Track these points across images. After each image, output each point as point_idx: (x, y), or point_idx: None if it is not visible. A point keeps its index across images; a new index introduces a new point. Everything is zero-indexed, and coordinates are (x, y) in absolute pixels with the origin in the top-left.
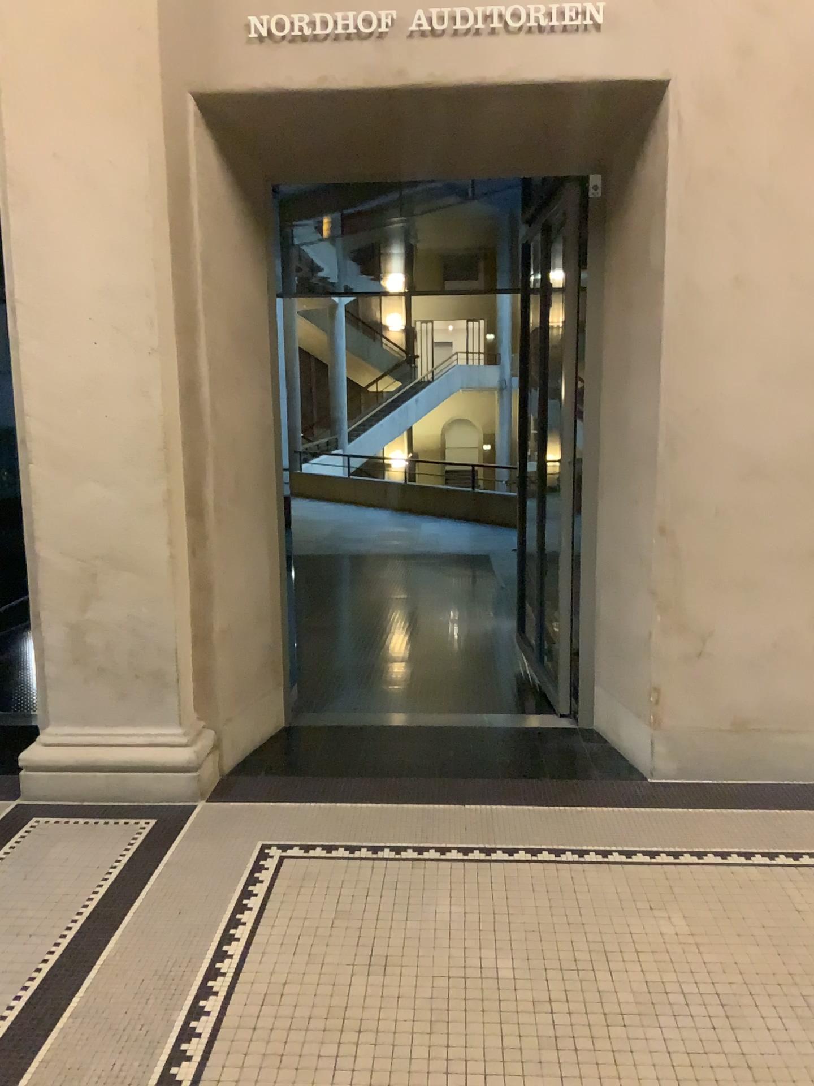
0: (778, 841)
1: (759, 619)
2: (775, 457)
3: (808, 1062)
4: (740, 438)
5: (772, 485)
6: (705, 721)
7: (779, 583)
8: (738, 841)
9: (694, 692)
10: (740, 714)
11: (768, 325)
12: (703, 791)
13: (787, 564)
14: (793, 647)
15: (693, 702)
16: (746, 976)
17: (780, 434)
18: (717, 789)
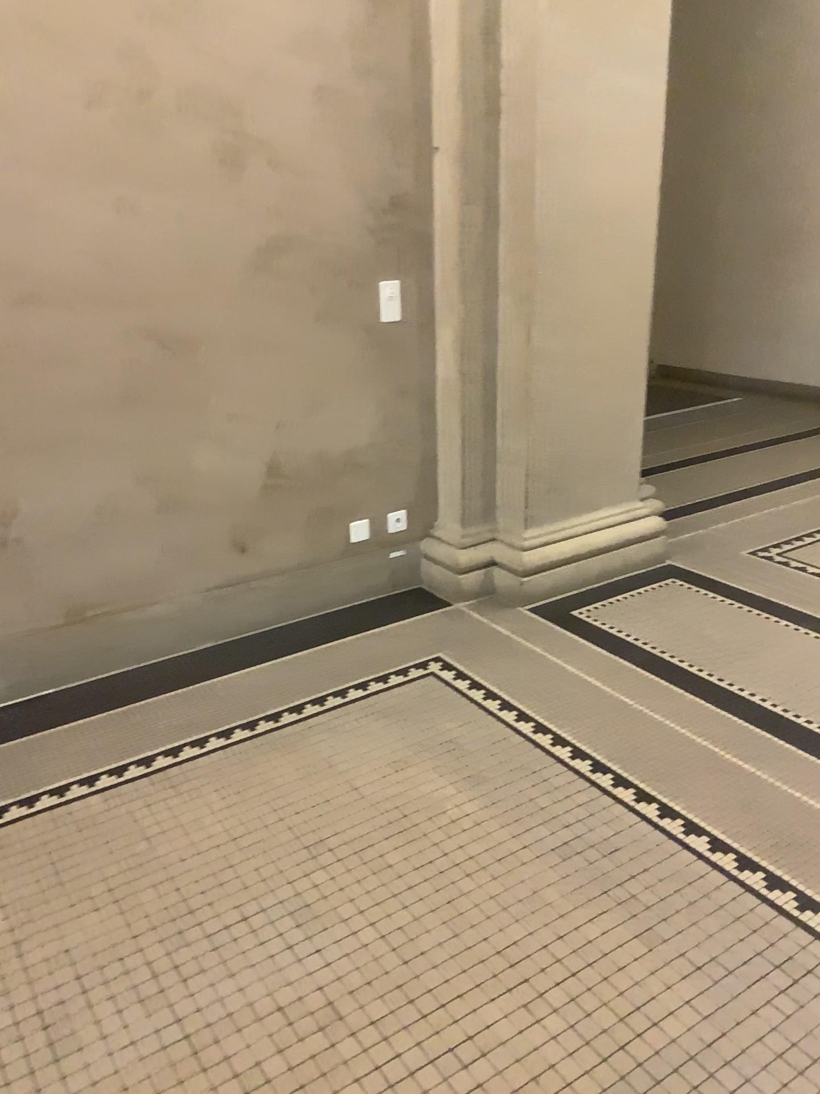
0: (128, 750)
1: (76, 486)
2: (55, 278)
3: (149, 1066)
4: (2, 254)
5: (58, 315)
6: (35, 622)
7: (91, 438)
8: (81, 766)
9: (13, 591)
10: (76, 603)
11: (7, 92)
12: (45, 706)
13: (97, 414)
14: (122, 512)
15: (13, 604)
16: (77, 967)
17: (55, 247)
18: (64, 698)
